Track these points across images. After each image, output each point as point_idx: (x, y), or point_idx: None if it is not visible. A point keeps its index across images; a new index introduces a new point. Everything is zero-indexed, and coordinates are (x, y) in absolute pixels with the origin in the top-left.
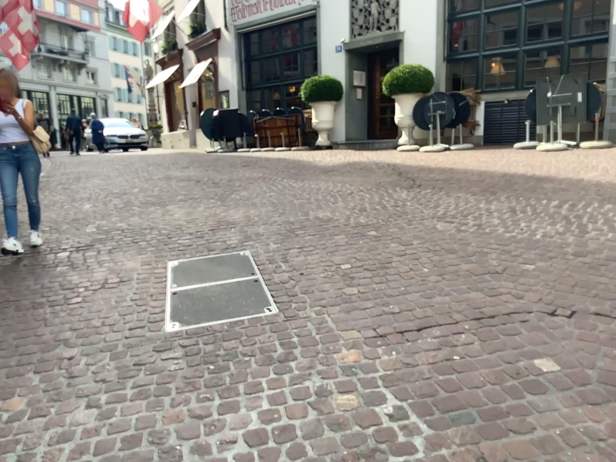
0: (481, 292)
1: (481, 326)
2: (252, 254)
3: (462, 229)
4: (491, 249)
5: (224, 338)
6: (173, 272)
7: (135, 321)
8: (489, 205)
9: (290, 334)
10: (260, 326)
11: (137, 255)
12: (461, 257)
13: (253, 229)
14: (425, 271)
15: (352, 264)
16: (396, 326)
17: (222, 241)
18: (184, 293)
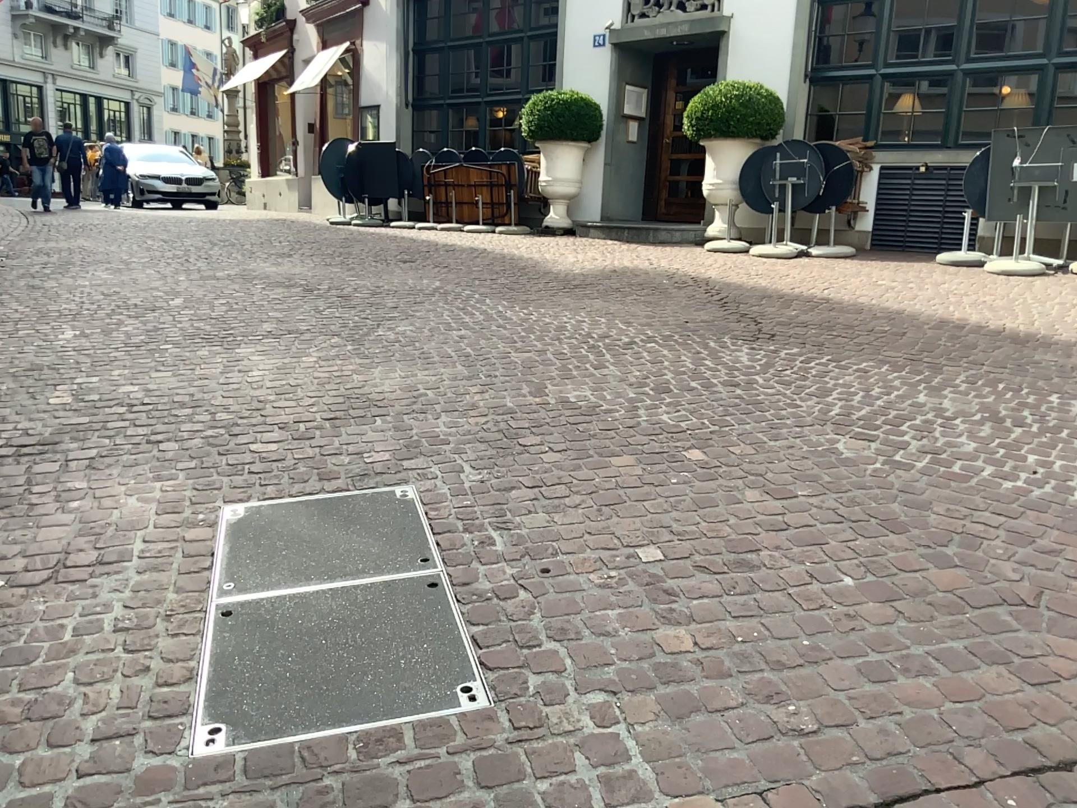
0: (1009, 672)
1: (1053, 805)
2: (423, 497)
3: (896, 460)
4: (983, 526)
5: (349, 801)
6: (234, 541)
7: (112, 710)
8: (938, 399)
9: (533, 802)
10: (448, 757)
11: (155, 478)
12: (922, 548)
13: (426, 424)
14: (844, 583)
15: (665, 550)
16: (819, 787)
17: (354, 454)
18: (251, 618)
